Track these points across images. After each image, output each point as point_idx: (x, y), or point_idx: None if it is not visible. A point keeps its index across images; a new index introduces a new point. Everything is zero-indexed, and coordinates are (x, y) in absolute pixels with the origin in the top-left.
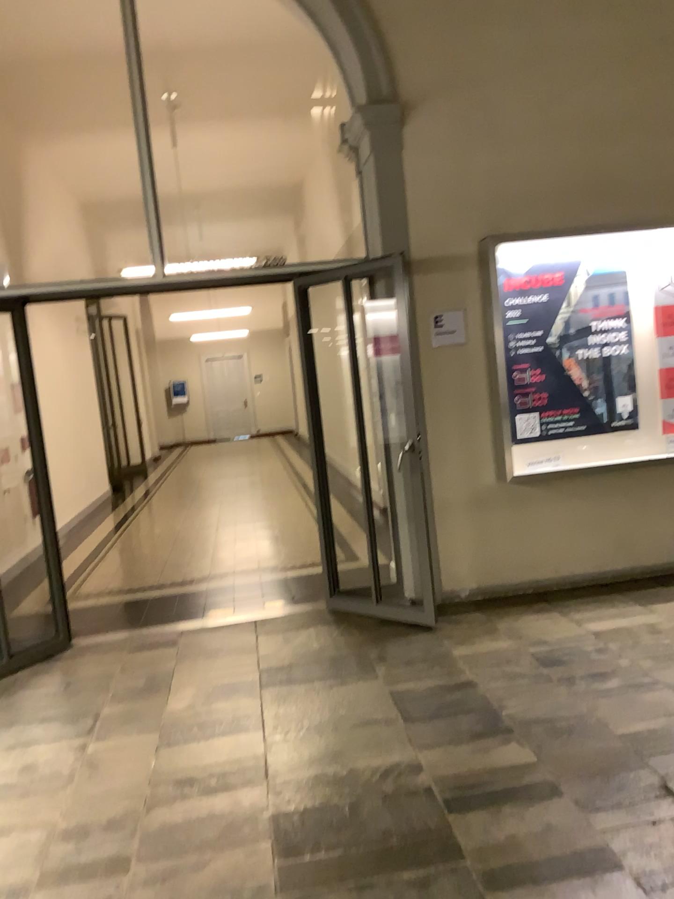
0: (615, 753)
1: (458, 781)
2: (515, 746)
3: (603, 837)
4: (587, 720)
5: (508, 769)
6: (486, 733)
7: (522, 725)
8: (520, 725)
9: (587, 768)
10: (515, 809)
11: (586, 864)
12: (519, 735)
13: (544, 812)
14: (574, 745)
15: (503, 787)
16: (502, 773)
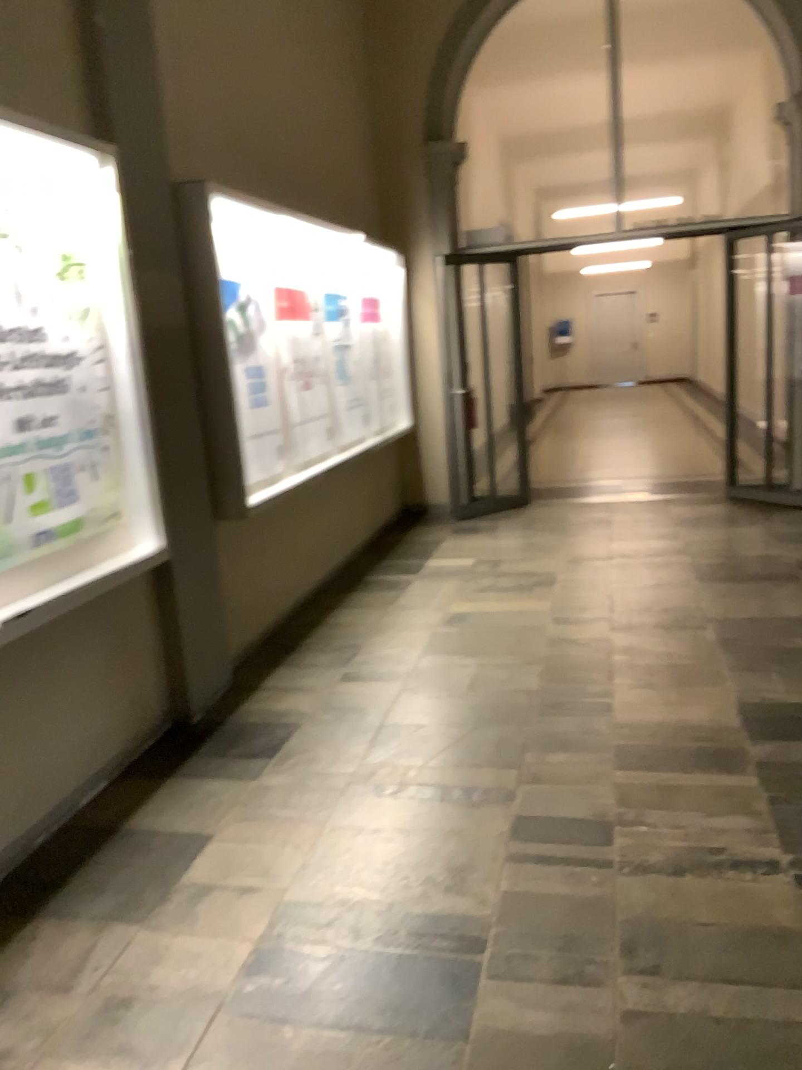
0: None
1: None
2: None
3: None
4: None
5: None
6: None
7: None
8: None
9: None
10: None
11: None
12: None
13: None
14: None
15: None
16: None
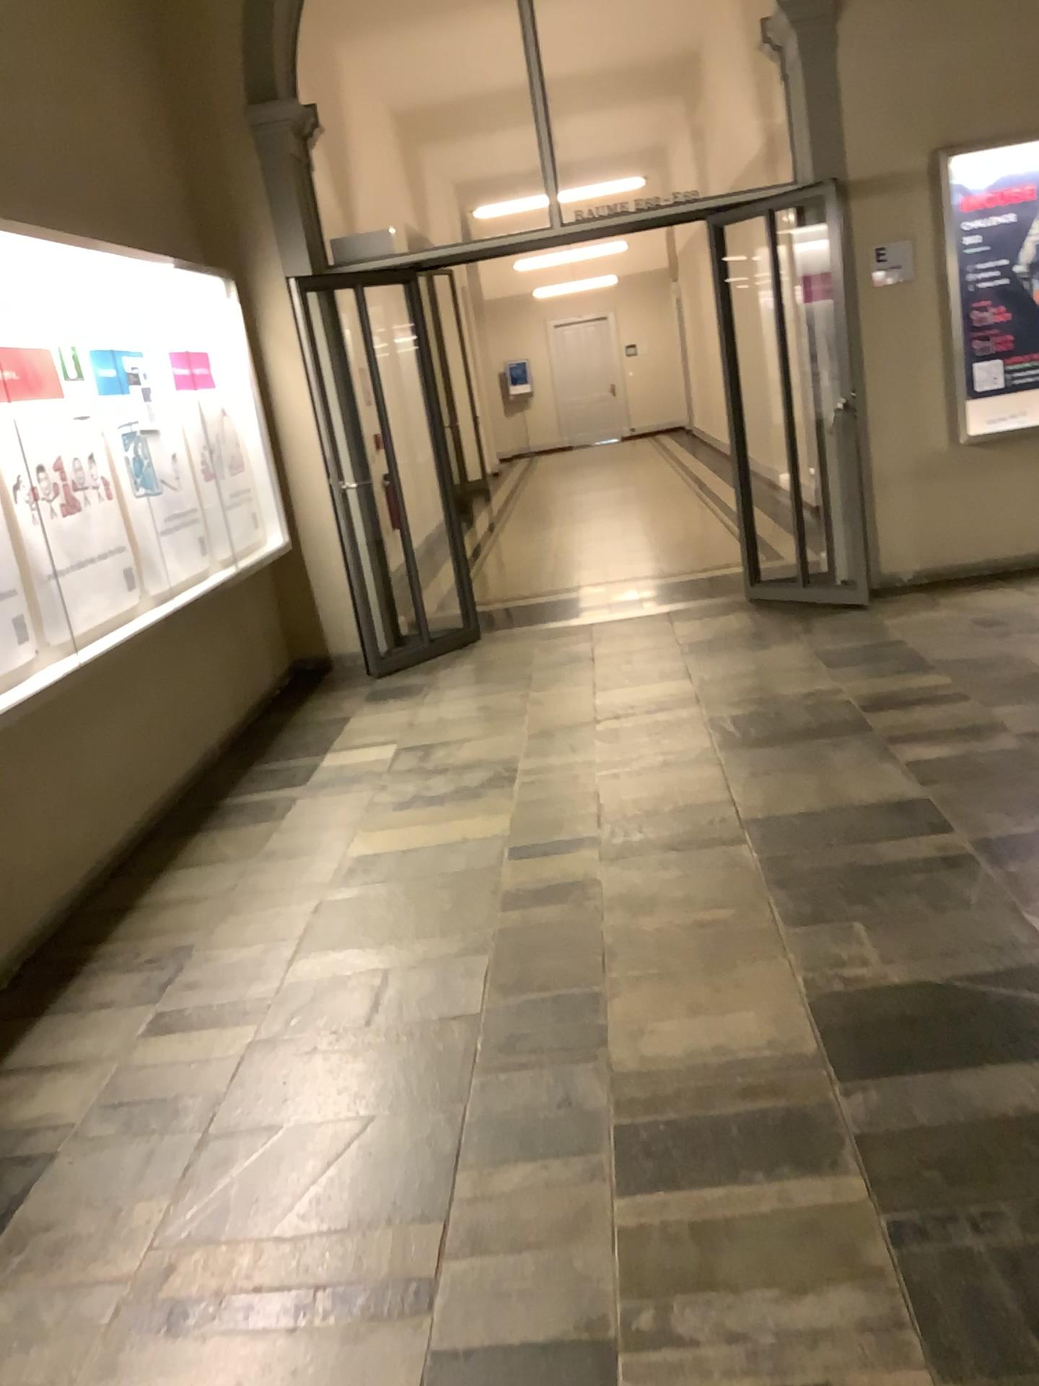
0: (1029, 675)
1: (876, 697)
2: (934, 676)
3: (997, 717)
4: (1011, 658)
5: (924, 688)
6: (908, 670)
7: (945, 663)
8: (943, 664)
9: (999, 684)
10: (924, 708)
11: (976, 729)
12: (940, 670)
13: (949, 707)
14: (991, 672)
15: (916, 697)
16: (917, 690)
